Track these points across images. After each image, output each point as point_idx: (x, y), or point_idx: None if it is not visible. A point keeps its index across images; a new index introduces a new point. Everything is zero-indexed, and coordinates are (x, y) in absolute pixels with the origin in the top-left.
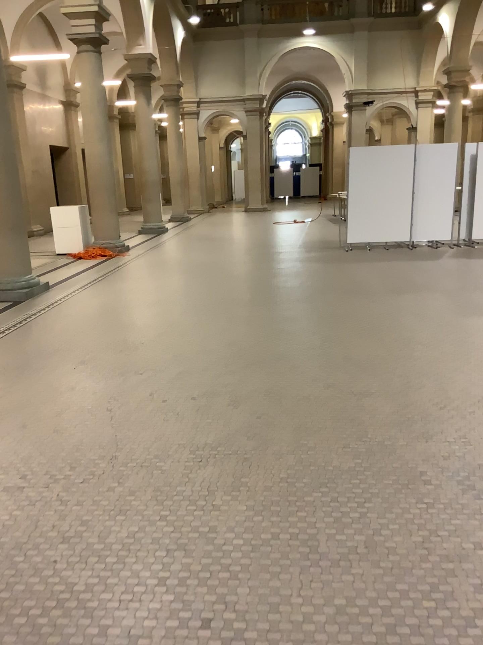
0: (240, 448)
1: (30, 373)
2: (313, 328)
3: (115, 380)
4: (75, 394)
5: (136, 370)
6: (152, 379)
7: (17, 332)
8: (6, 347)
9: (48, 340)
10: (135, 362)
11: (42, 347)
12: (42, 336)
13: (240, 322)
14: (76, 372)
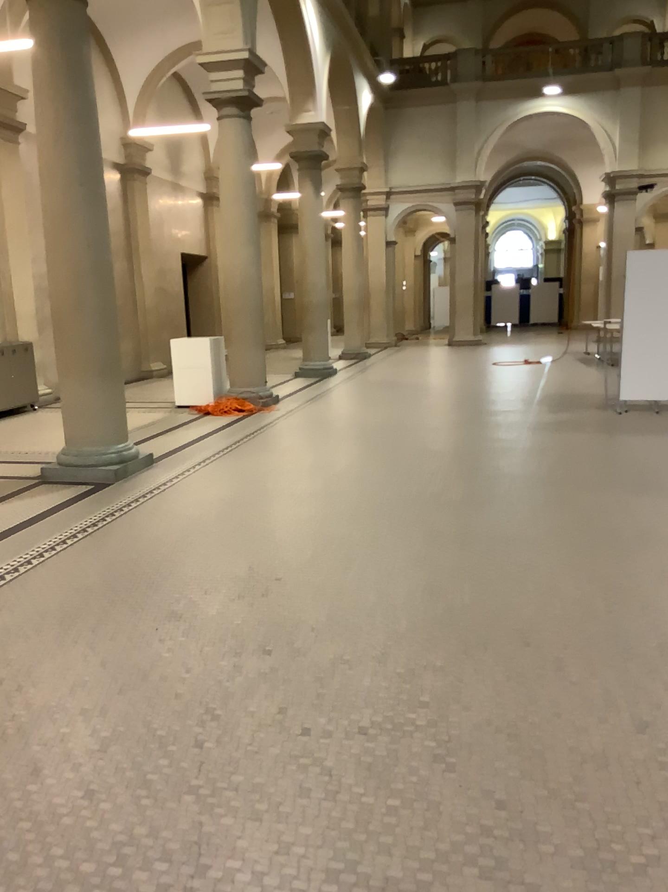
0: (461, 885)
1: (82, 632)
2: (584, 568)
3: (225, 659)
4: (148, 689)
5: (264, 640)
6: (290, 663)
7: (83, 544)
8: (59, 573)
9: (128, 562)
10: (263, 622)
11: (116, 575)
12: (121, 554)
13: (451, 546)
14: (160, 634)
